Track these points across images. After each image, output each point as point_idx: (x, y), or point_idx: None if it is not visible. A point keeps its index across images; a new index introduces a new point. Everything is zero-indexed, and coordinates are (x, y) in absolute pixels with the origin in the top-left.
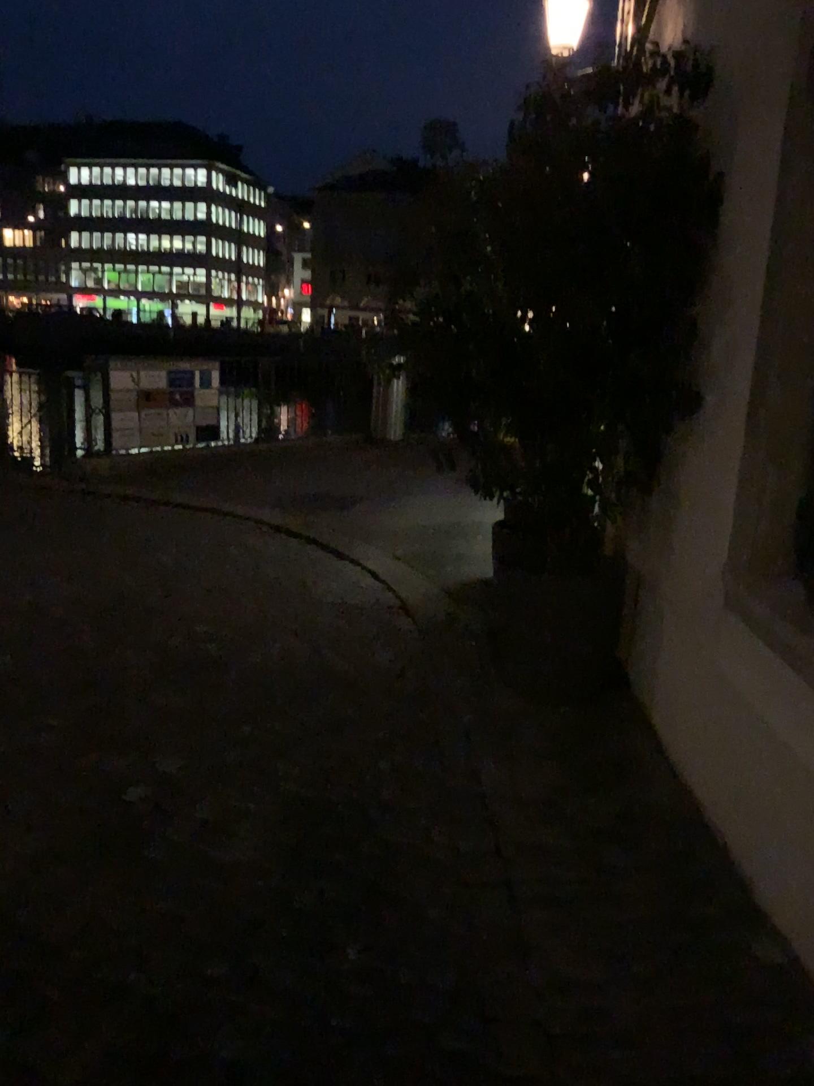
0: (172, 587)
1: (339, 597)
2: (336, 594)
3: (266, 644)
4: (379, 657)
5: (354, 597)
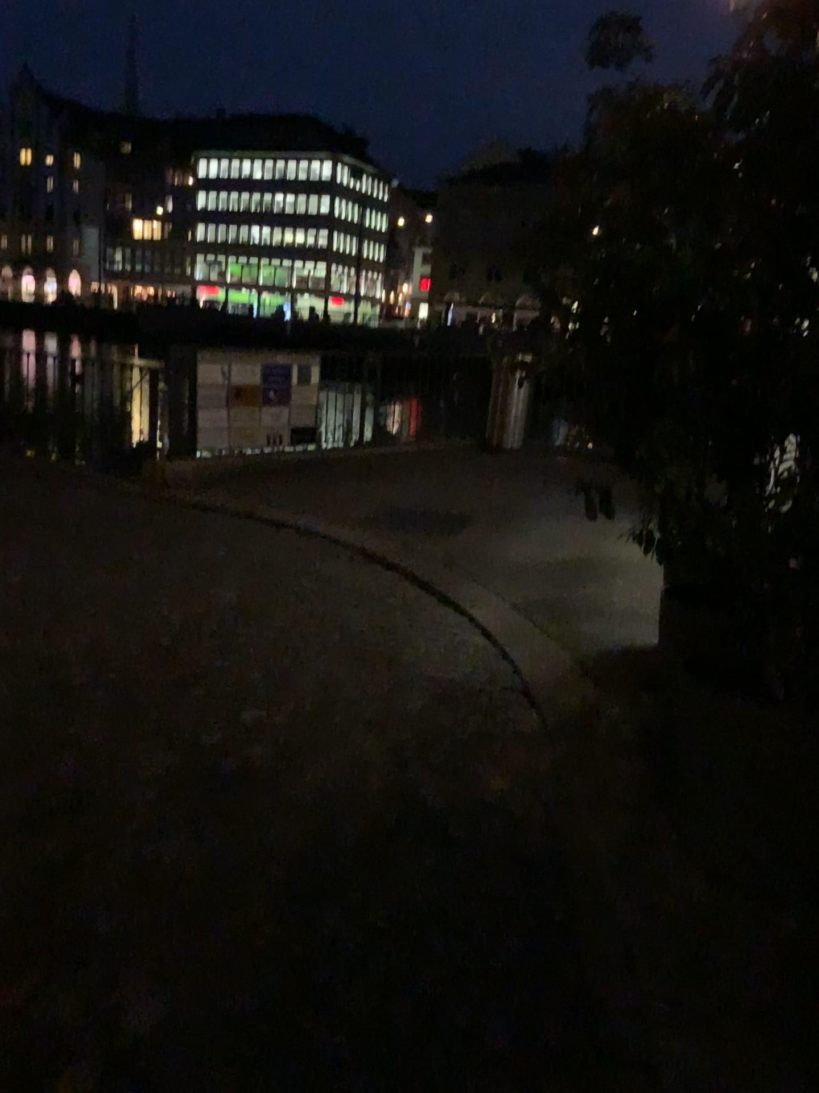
0: (230, 643)
1: (442, 669)
2: (439, 665)
3: (339, 749)
4: (495, 785)
5: (462, 669)
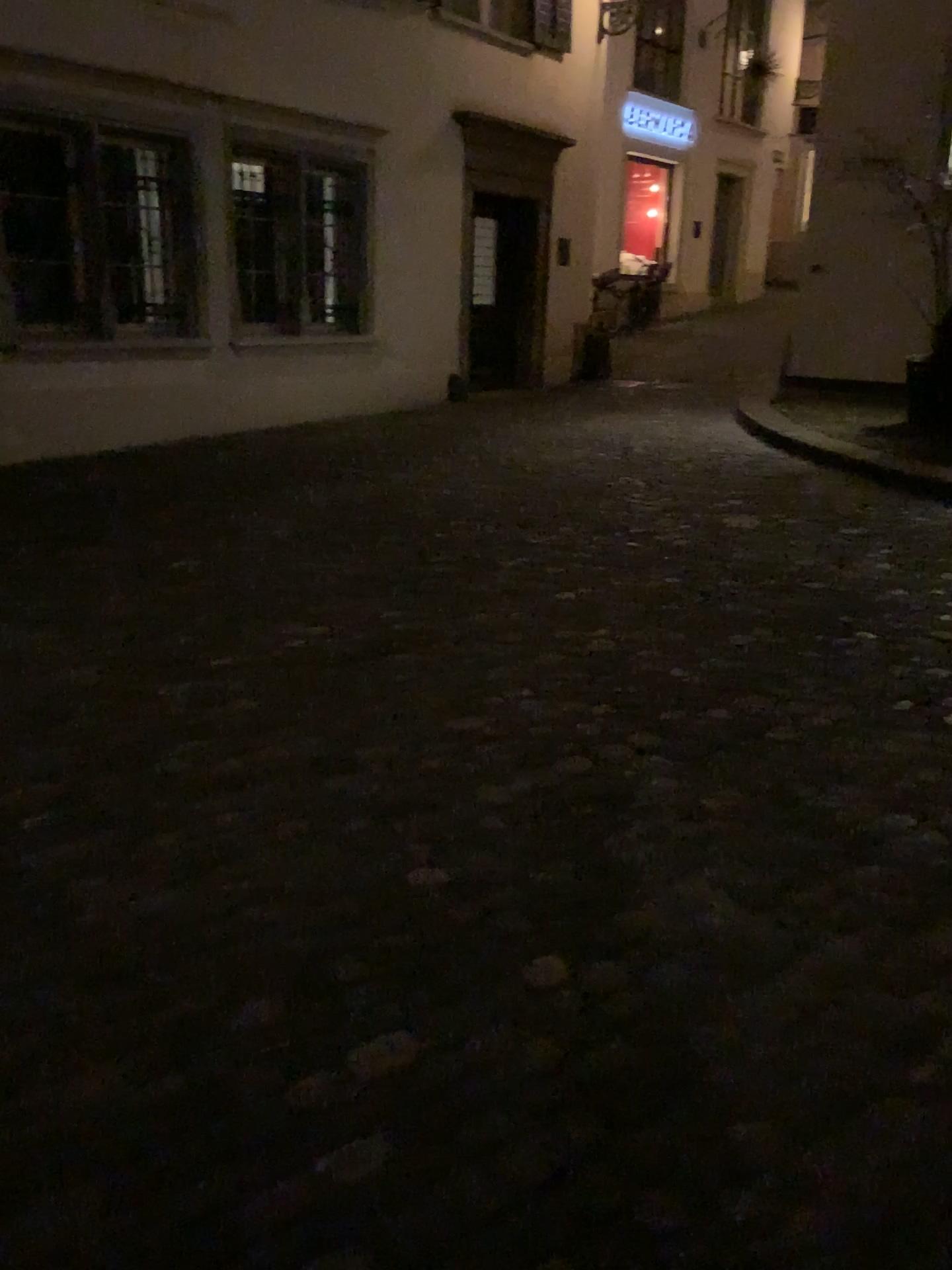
0: None
1: None
2: None
3: None
4: None
5: None
